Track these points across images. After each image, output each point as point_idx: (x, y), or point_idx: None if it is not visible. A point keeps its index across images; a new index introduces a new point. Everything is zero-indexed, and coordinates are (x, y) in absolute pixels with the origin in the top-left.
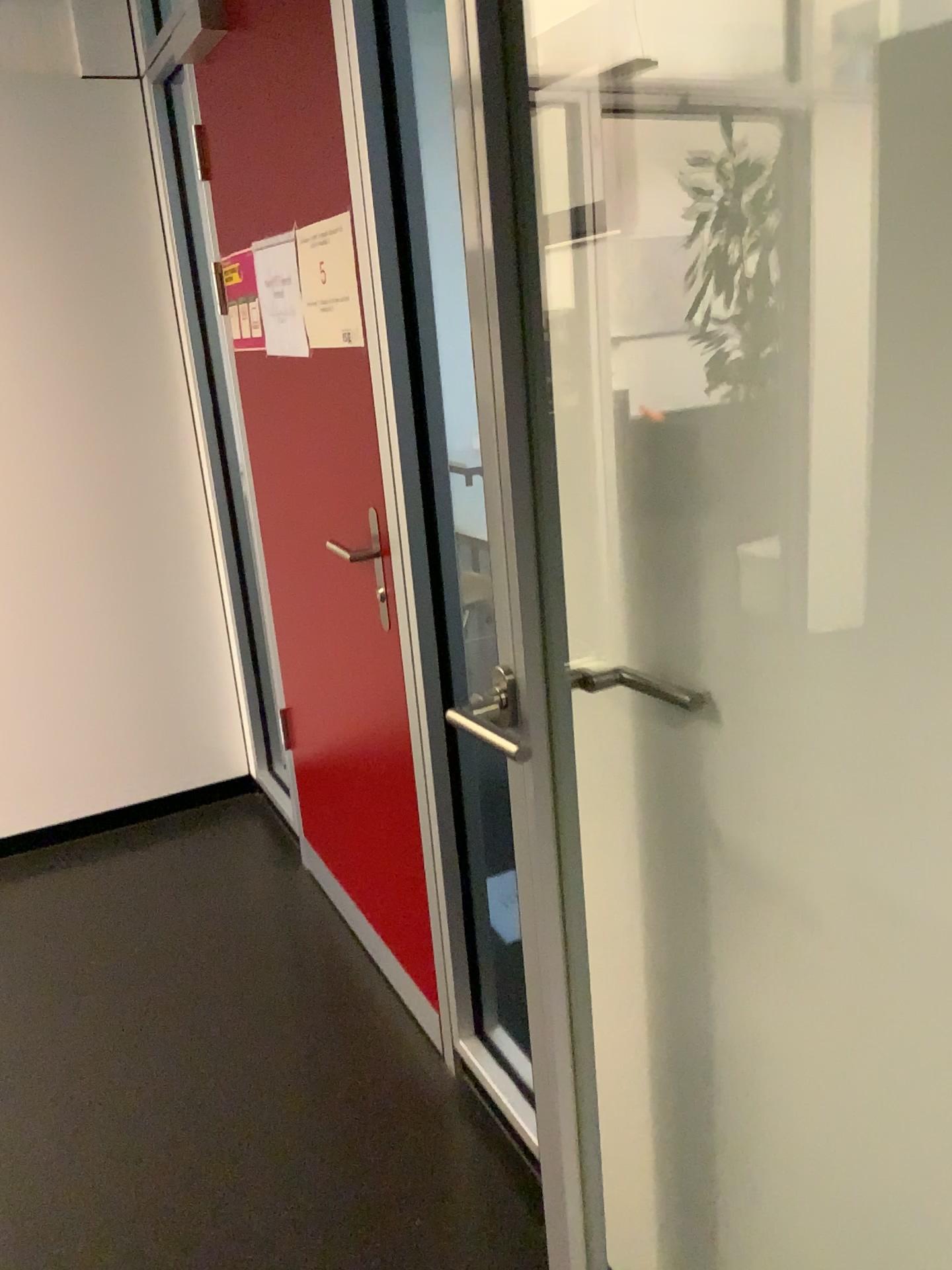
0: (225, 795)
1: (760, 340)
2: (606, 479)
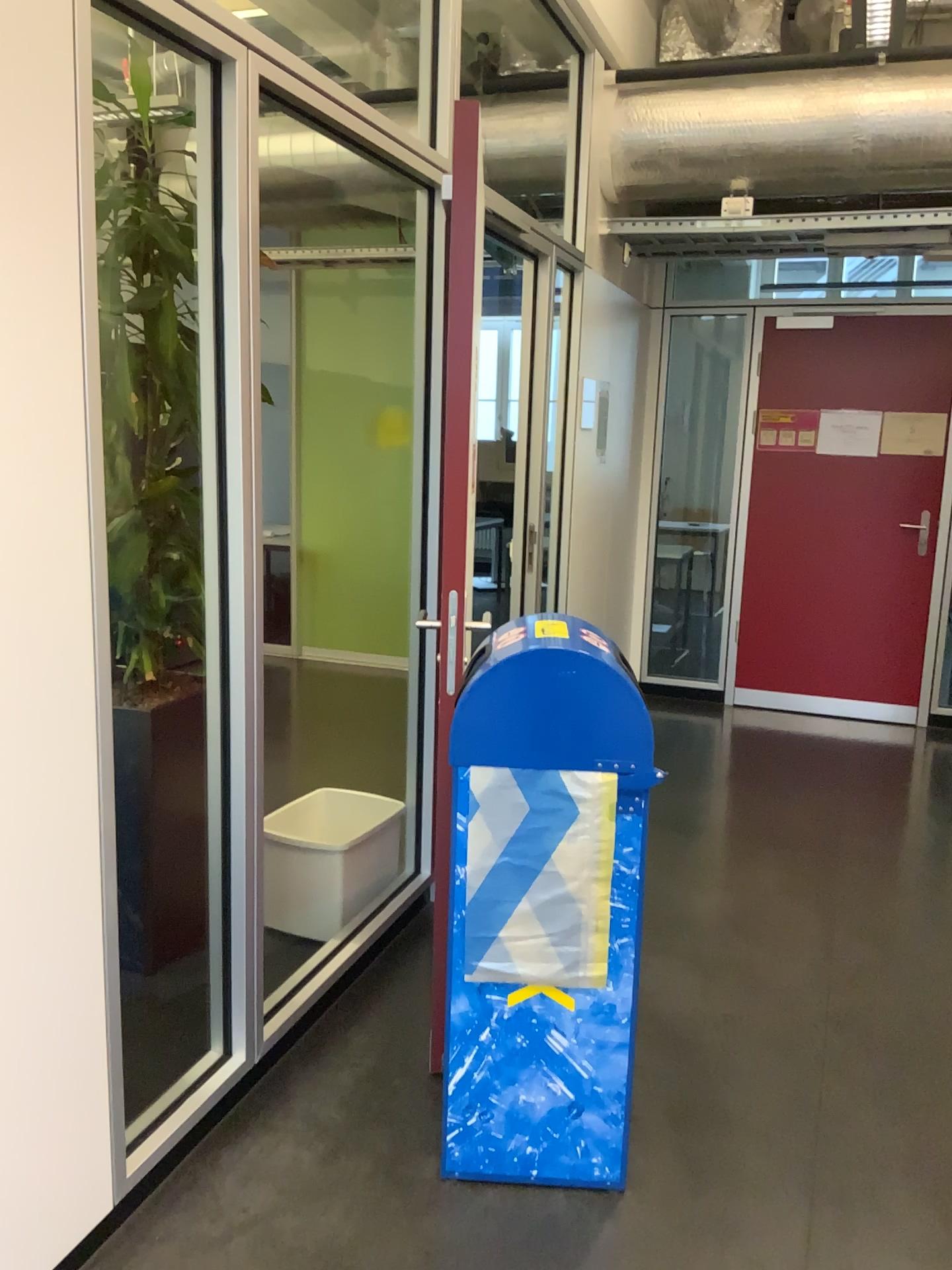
0: None
1: None
2: None
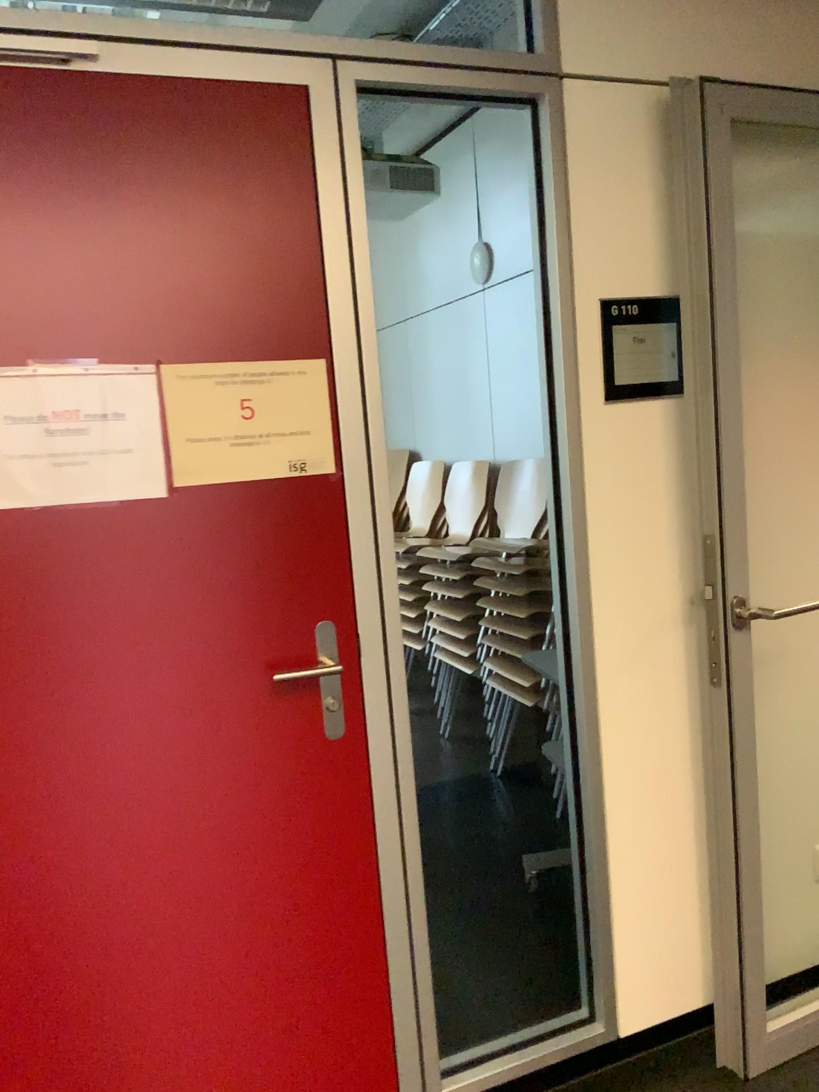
0: None
1: (761, 434)
2: (674, 509)
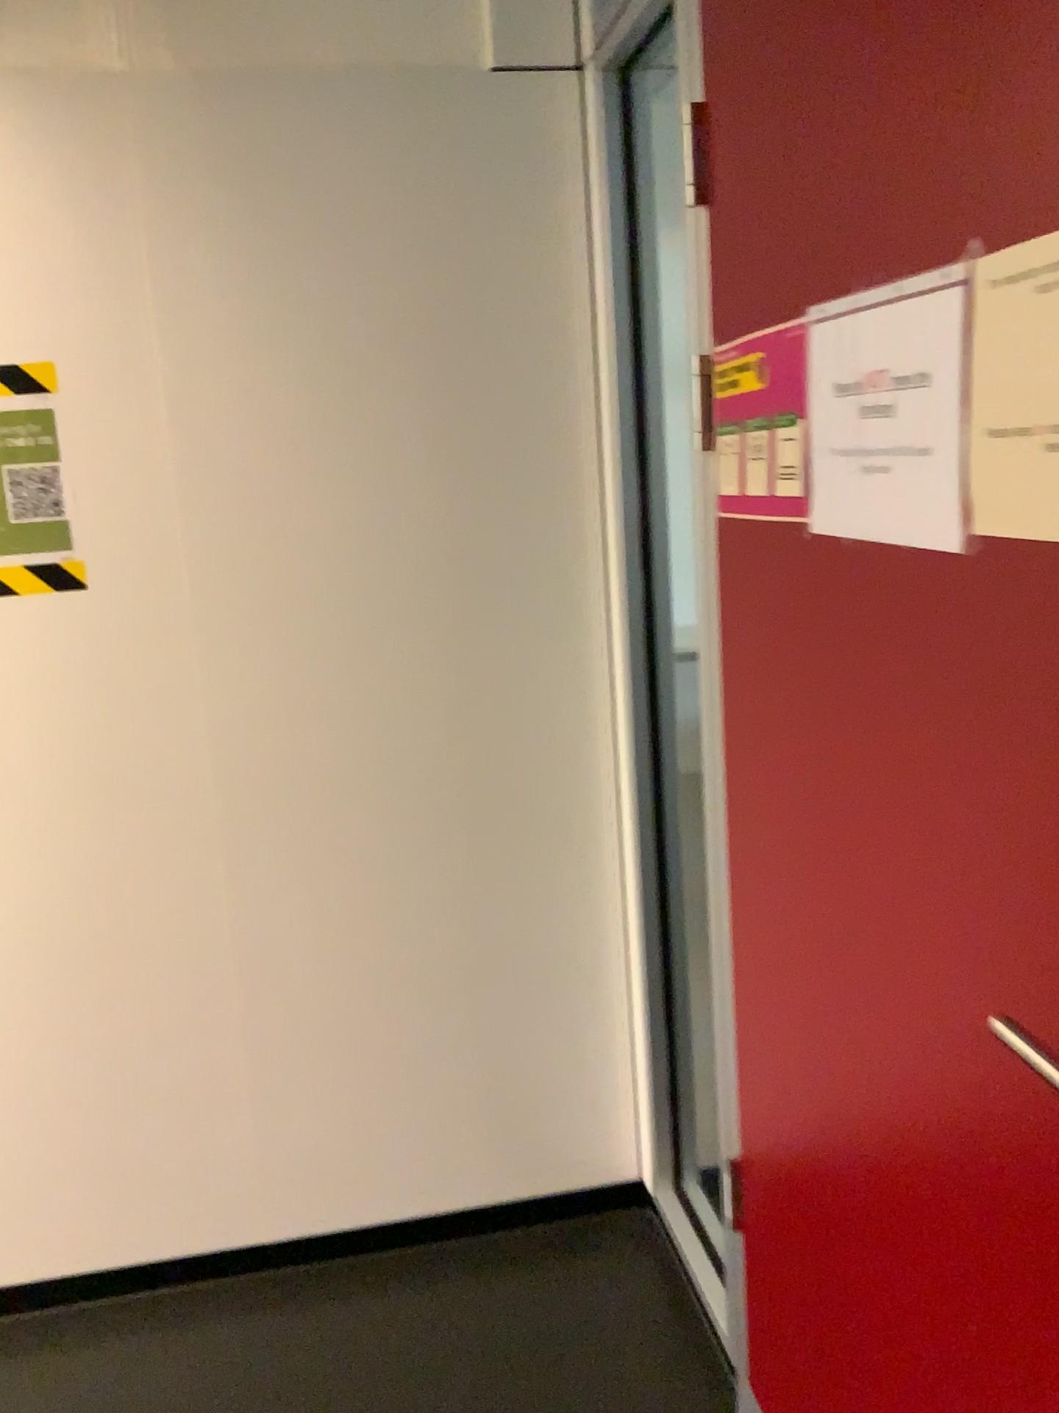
0: (602, 1217)
1: None
2: None
